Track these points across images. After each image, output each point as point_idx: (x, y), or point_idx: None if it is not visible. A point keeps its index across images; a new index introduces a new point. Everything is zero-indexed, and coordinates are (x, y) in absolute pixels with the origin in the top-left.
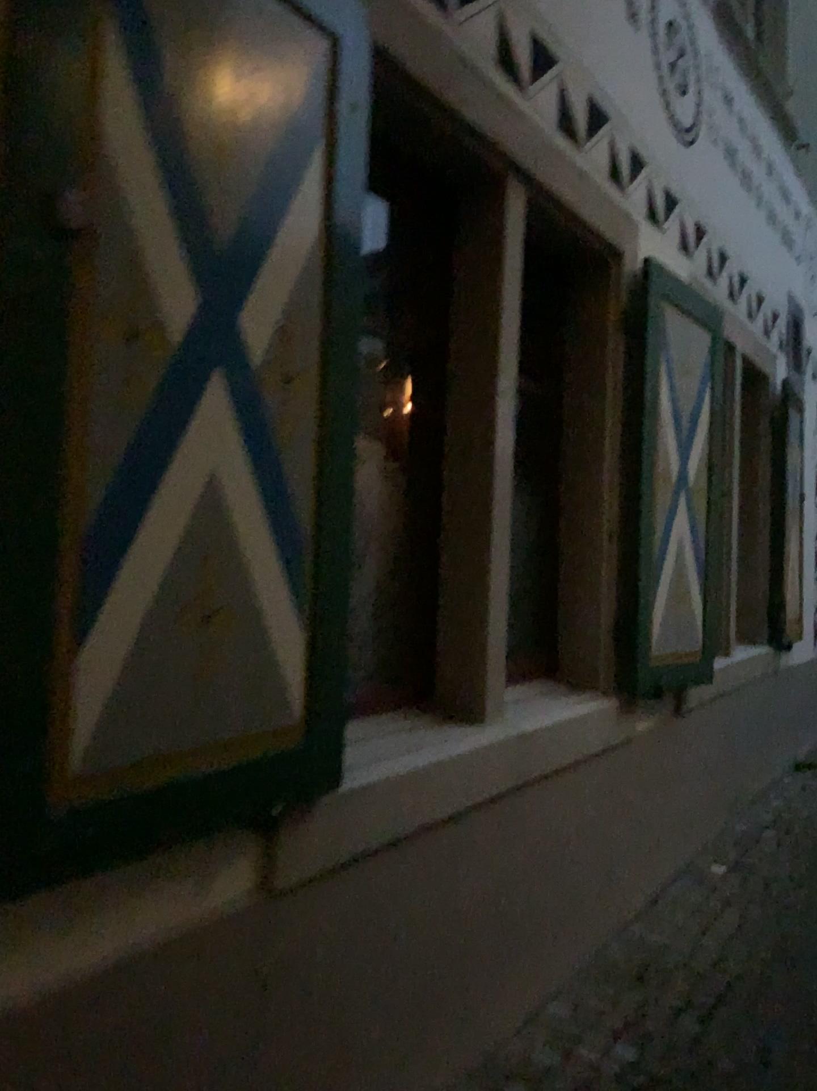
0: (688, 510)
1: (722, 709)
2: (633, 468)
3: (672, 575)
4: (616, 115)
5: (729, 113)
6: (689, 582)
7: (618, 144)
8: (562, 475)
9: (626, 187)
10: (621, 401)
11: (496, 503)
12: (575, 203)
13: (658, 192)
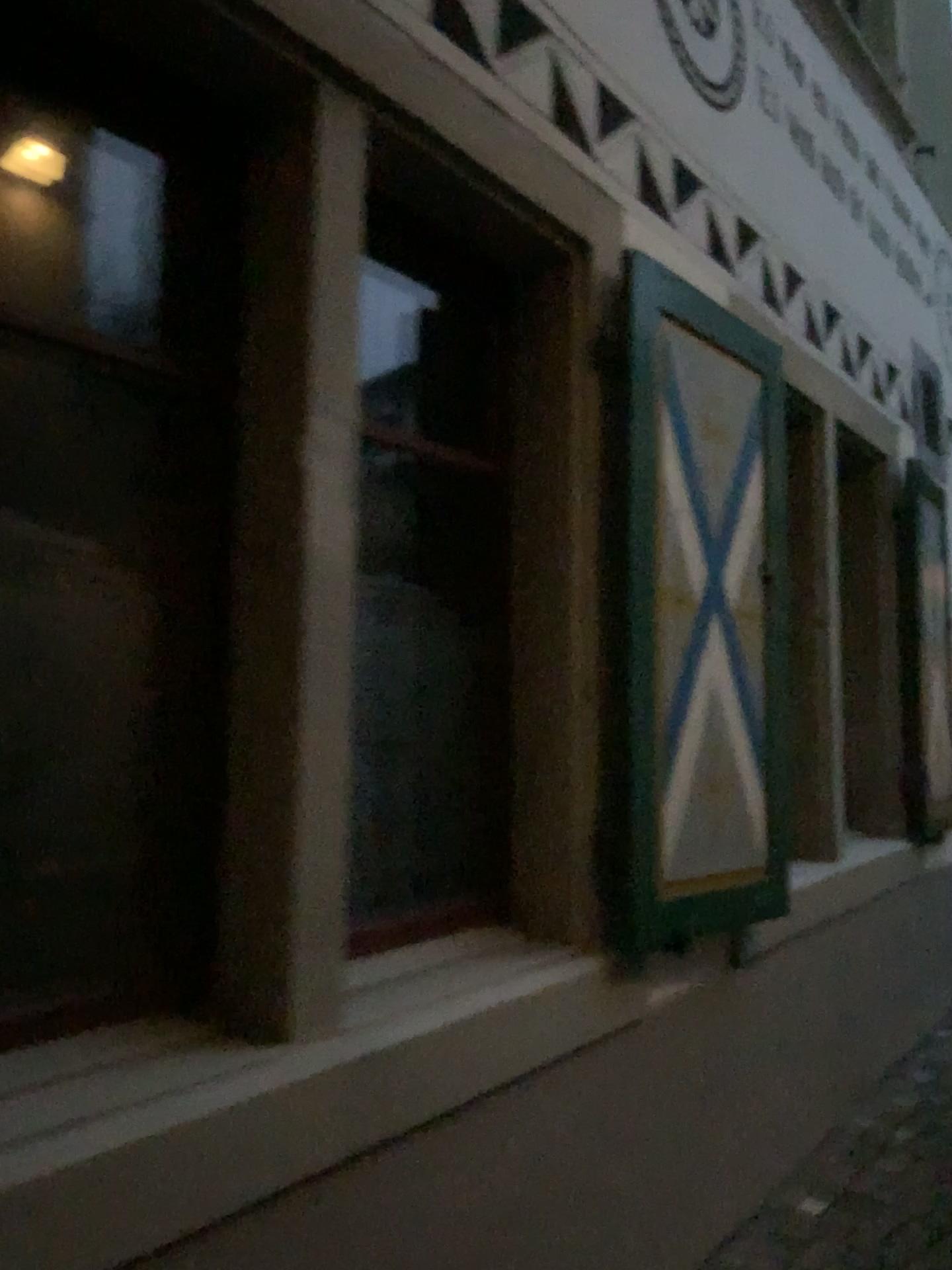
0: (726, 646)
1: (822, 944)
2: (622, 580)
3: (698, 748)
4: (568, 33)
5: (799, 83)
6: (734, 758)
7: (575, 79)
8: (507, 595)
9: (597, 148)
10: (596, 476)
11: (306, 640)
12: (484, 155)
13: (663, 167)
